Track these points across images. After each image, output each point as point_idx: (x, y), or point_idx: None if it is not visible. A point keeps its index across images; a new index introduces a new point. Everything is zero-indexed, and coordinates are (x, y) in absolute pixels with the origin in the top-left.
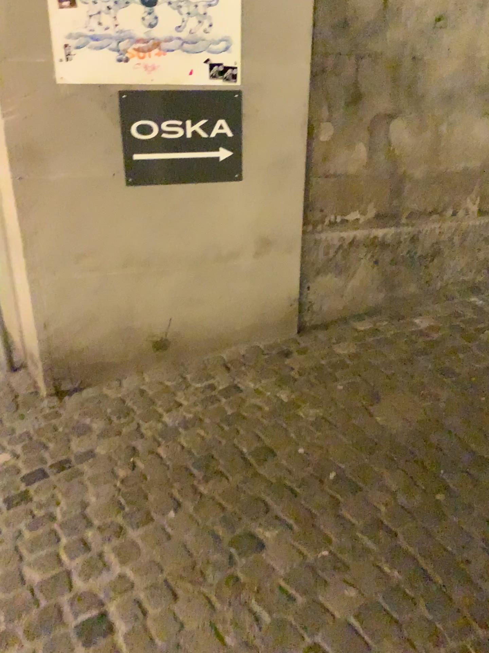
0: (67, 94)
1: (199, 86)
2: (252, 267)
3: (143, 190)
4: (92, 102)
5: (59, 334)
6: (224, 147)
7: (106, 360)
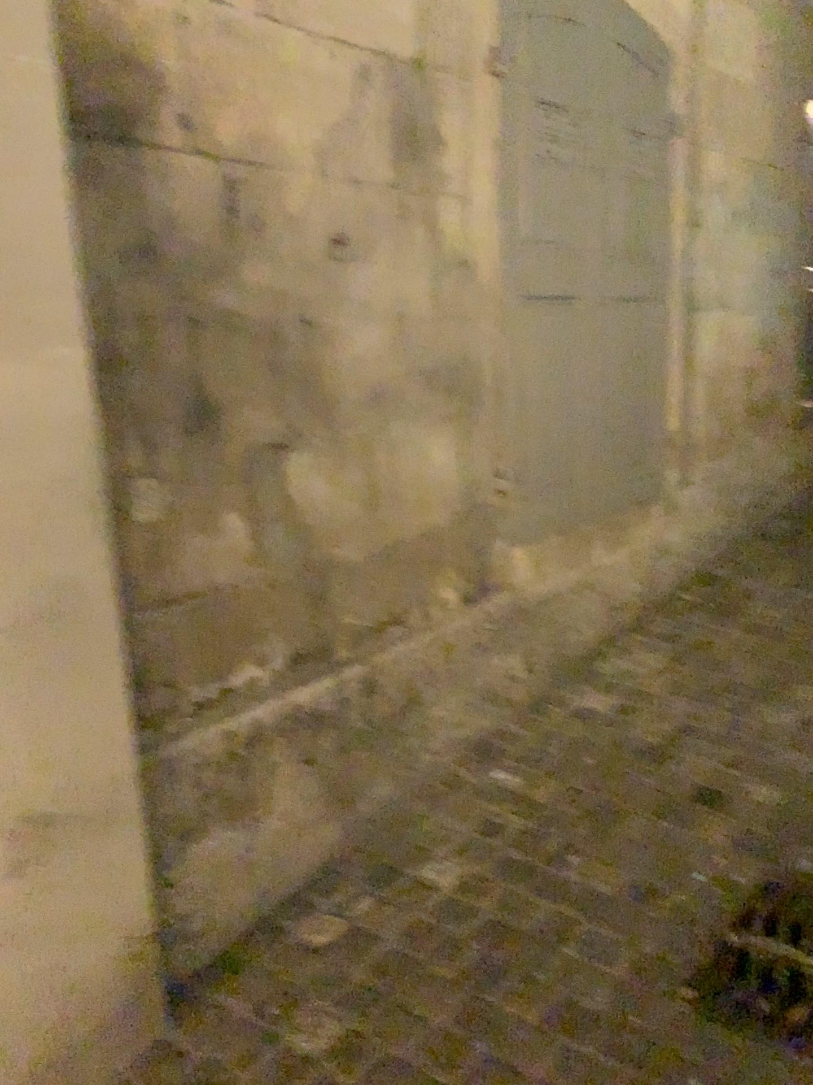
0: None
1: None
2: (15, 911)
3: None
4: None
5: None
6: None
7: None
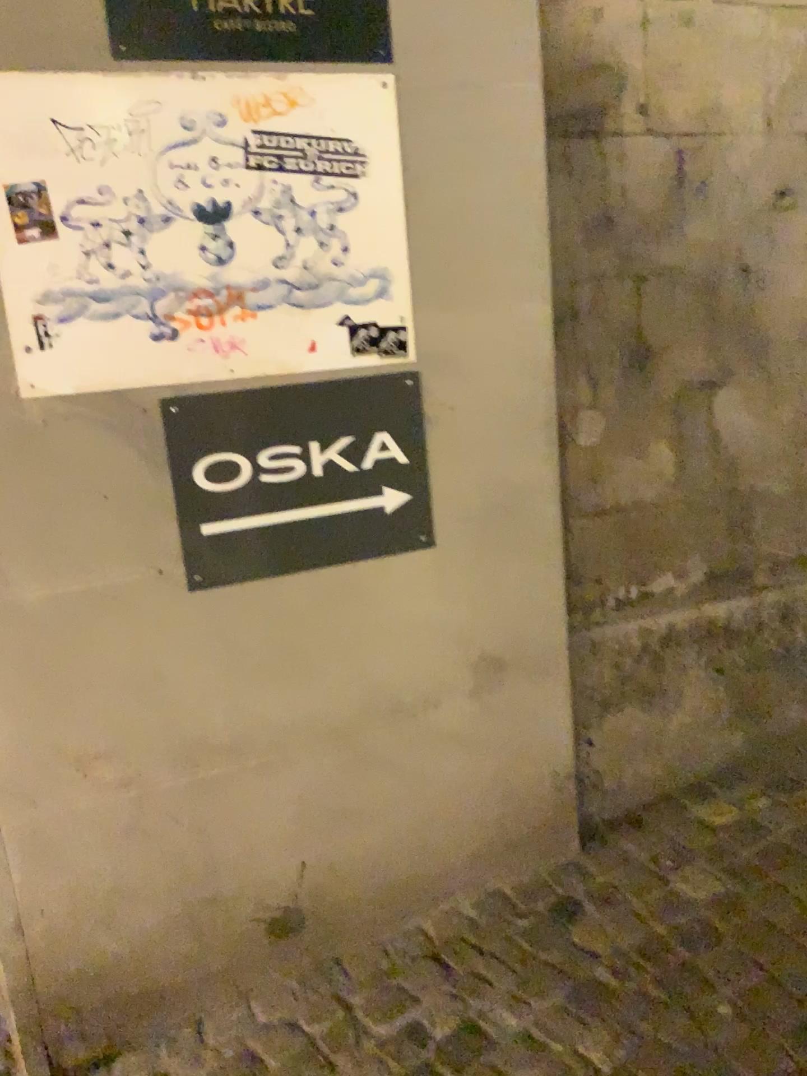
0: (43, 419)
1: (331, 369)
2: (474, 723)
3: (225, 598)
4: (101, 427)
5: (51, 944)
6: (392, 486)
7: (165, 981)
